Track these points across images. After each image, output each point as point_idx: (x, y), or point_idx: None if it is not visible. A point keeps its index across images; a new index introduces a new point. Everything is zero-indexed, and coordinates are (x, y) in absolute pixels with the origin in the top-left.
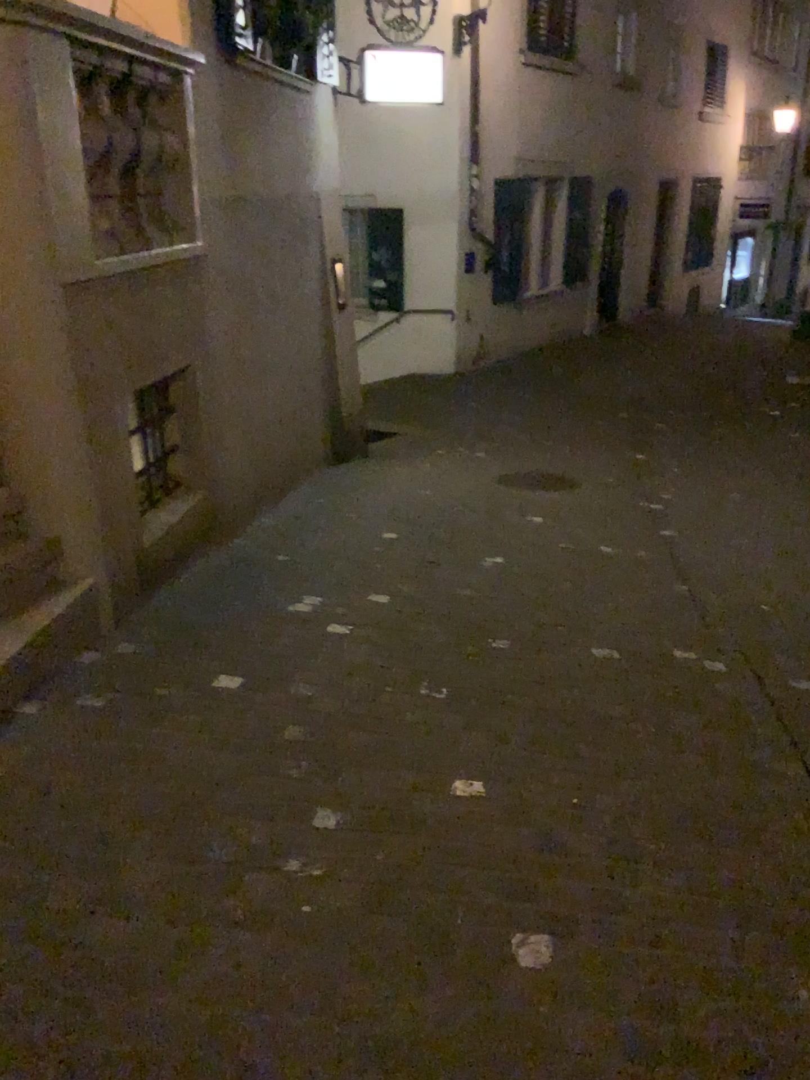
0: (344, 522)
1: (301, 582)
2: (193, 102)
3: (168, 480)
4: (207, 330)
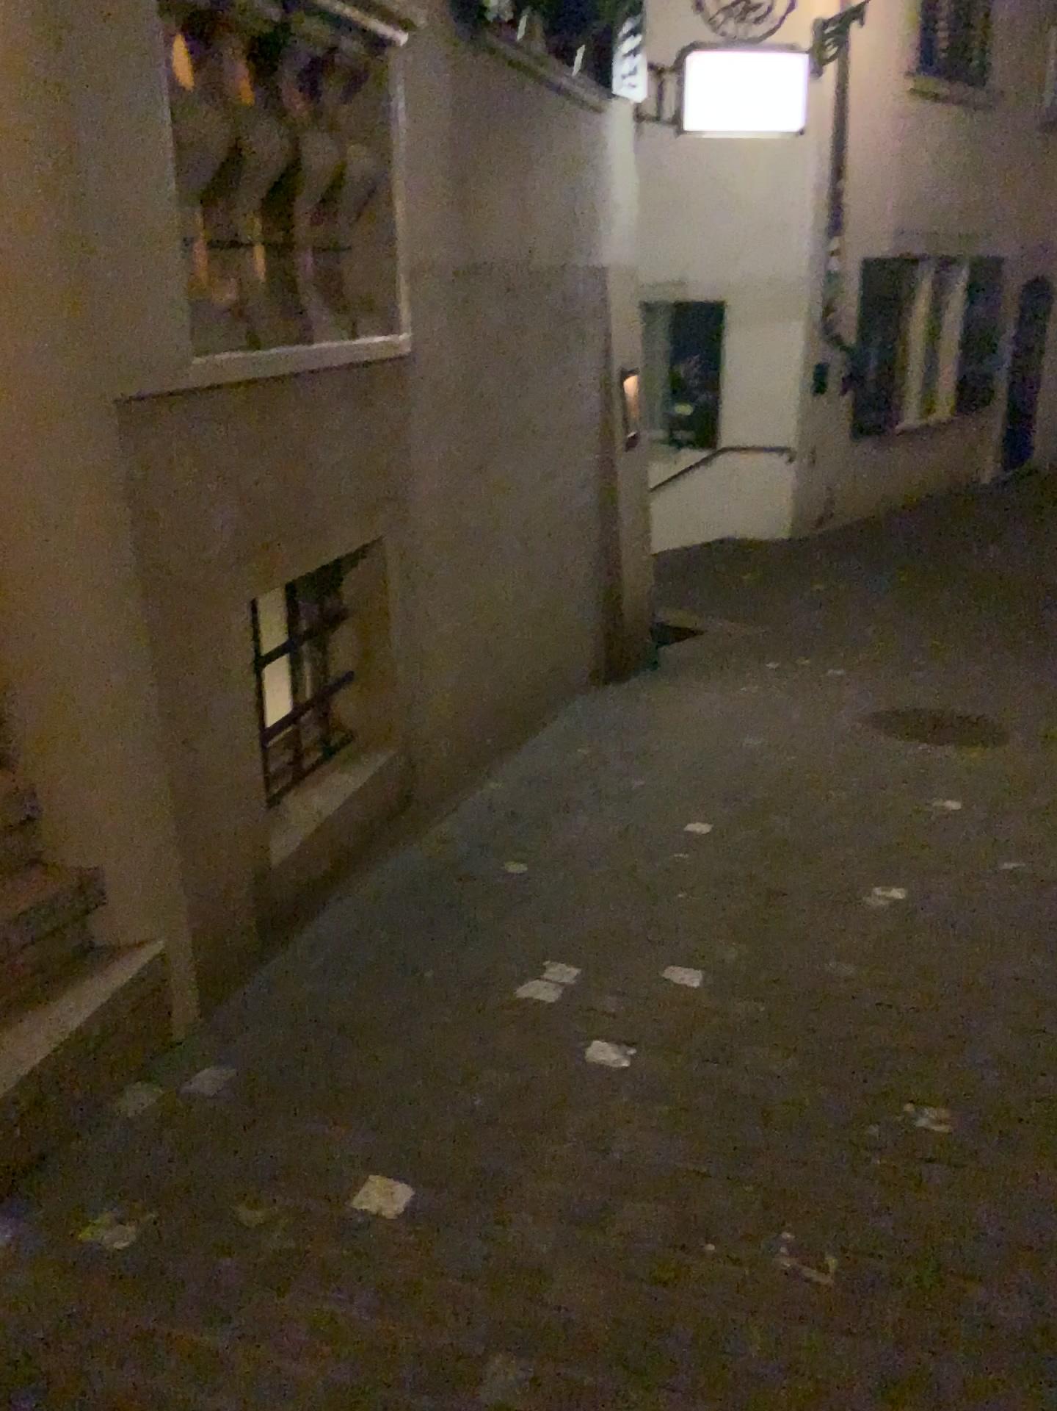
0: (622, 794)
1: (544, 920)
2: (400, 85)
3: (331, 724)
4: (408, 472)
